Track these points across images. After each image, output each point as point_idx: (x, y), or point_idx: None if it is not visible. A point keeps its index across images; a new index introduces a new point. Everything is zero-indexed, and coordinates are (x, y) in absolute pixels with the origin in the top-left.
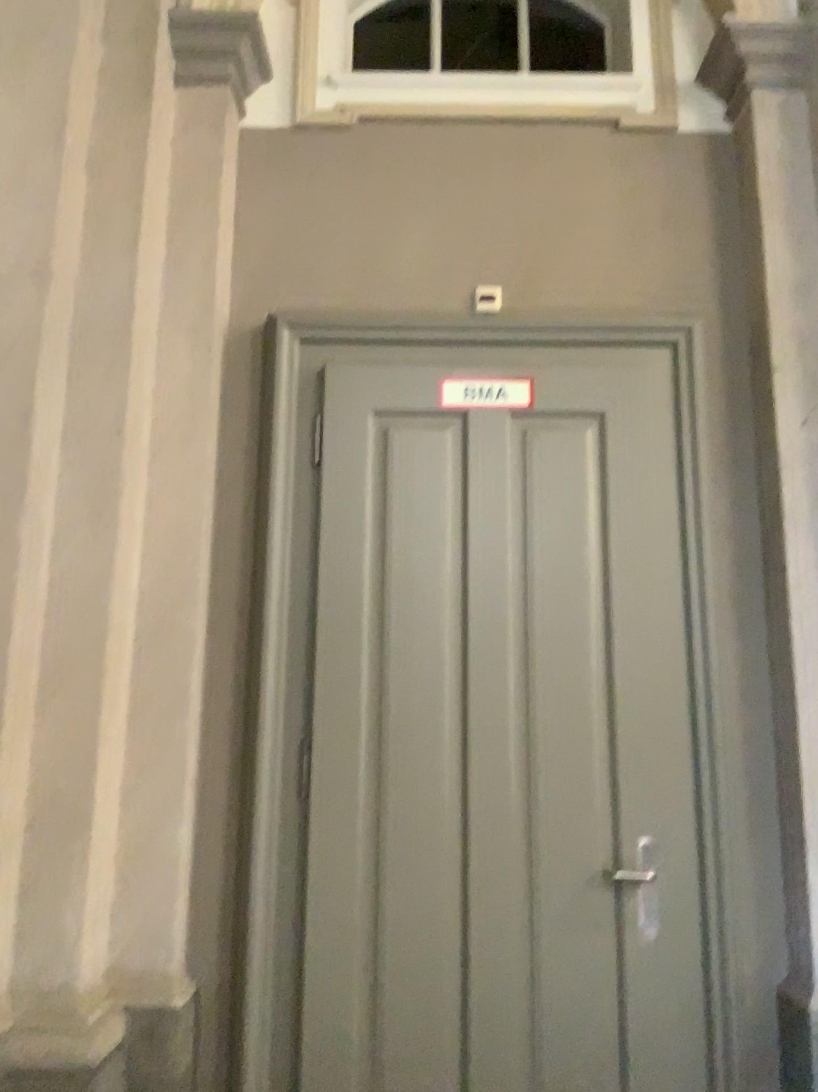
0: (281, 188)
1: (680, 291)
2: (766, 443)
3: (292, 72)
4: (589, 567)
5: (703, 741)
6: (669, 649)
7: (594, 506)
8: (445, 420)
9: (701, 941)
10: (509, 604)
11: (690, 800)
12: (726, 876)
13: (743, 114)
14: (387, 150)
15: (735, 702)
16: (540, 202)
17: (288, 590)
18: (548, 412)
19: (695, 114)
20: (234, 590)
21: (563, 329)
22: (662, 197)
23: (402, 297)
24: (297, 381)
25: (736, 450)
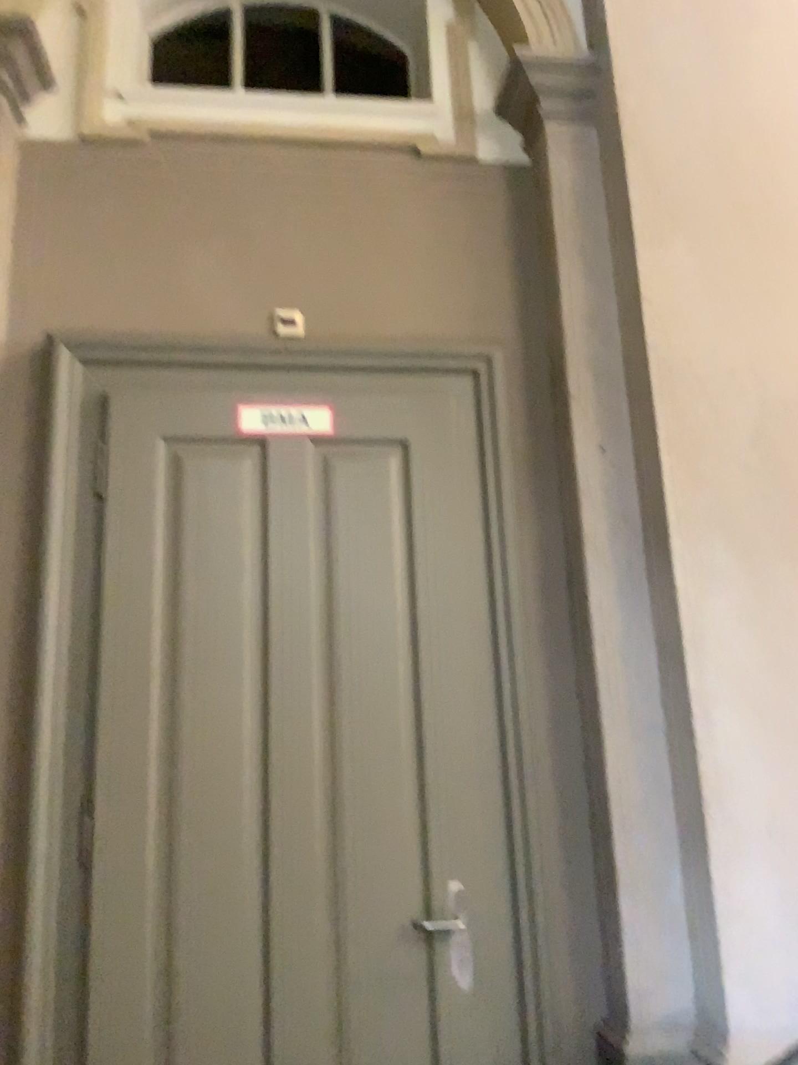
0: (65, 202)
1: (483, 317)
2: (569, 468)
3: (77, 82)
4: (393, 598)
5: (514, 775)
6: (478, 681)
7: (398, 535)
8: (241, 447)
9: (516, 987)
10: (311, 641)
11: (502, 838)
12: (540, 915)
13: (538, 145)
14: (181, 167)
15: (546, 731)
16: (342, 225)
17: (67, 634)
18: (350, 438)
19: (494, 144)
20: (8, 636)
21: (364, 353)
22: (463, 223)
23: (197, 319)
24: (79, 406)
25: (541, 475)
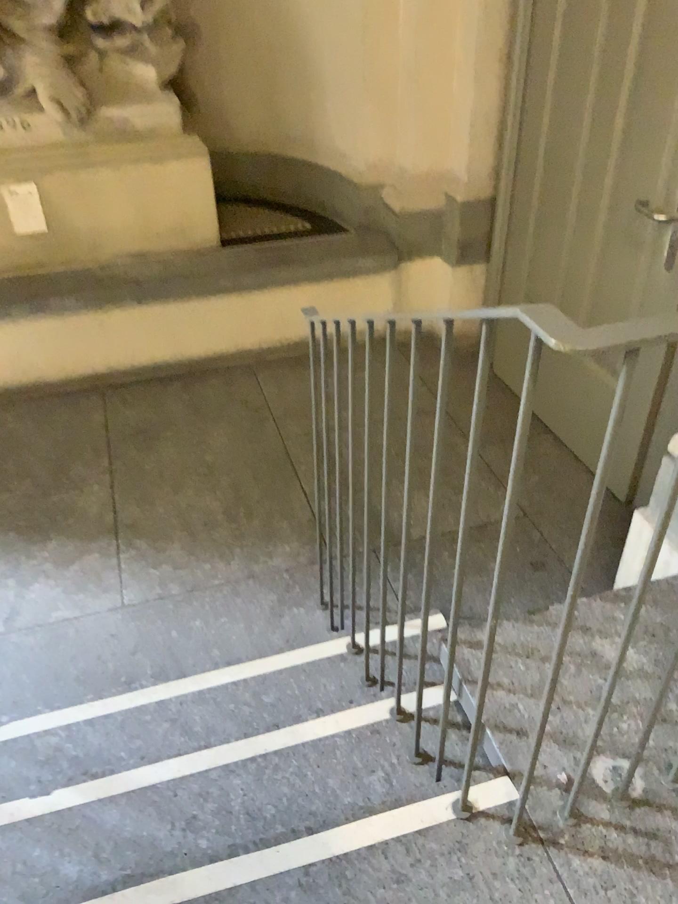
0: None
1: None
2: None
3: None
4: None
5: None
6: None
7: None
8: None
9: None
10: None
11: None
12: None
13: None
14: None
15: None
16: None
17: None
18: None
19: None
20: None
21: None
22: None
23: None
24: None
25: None
